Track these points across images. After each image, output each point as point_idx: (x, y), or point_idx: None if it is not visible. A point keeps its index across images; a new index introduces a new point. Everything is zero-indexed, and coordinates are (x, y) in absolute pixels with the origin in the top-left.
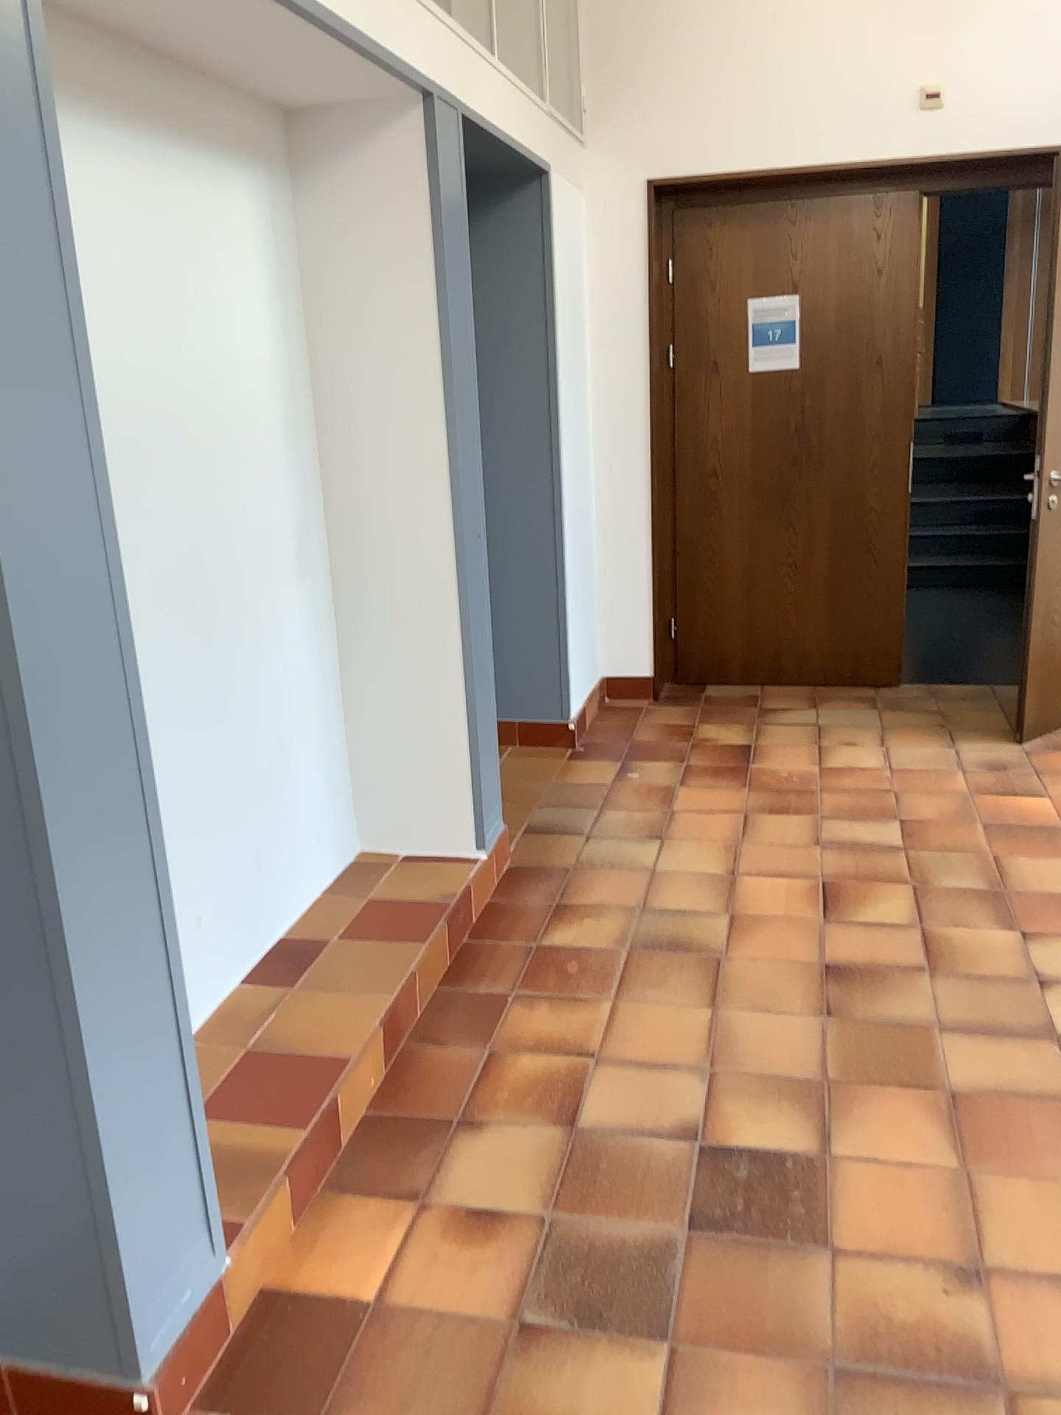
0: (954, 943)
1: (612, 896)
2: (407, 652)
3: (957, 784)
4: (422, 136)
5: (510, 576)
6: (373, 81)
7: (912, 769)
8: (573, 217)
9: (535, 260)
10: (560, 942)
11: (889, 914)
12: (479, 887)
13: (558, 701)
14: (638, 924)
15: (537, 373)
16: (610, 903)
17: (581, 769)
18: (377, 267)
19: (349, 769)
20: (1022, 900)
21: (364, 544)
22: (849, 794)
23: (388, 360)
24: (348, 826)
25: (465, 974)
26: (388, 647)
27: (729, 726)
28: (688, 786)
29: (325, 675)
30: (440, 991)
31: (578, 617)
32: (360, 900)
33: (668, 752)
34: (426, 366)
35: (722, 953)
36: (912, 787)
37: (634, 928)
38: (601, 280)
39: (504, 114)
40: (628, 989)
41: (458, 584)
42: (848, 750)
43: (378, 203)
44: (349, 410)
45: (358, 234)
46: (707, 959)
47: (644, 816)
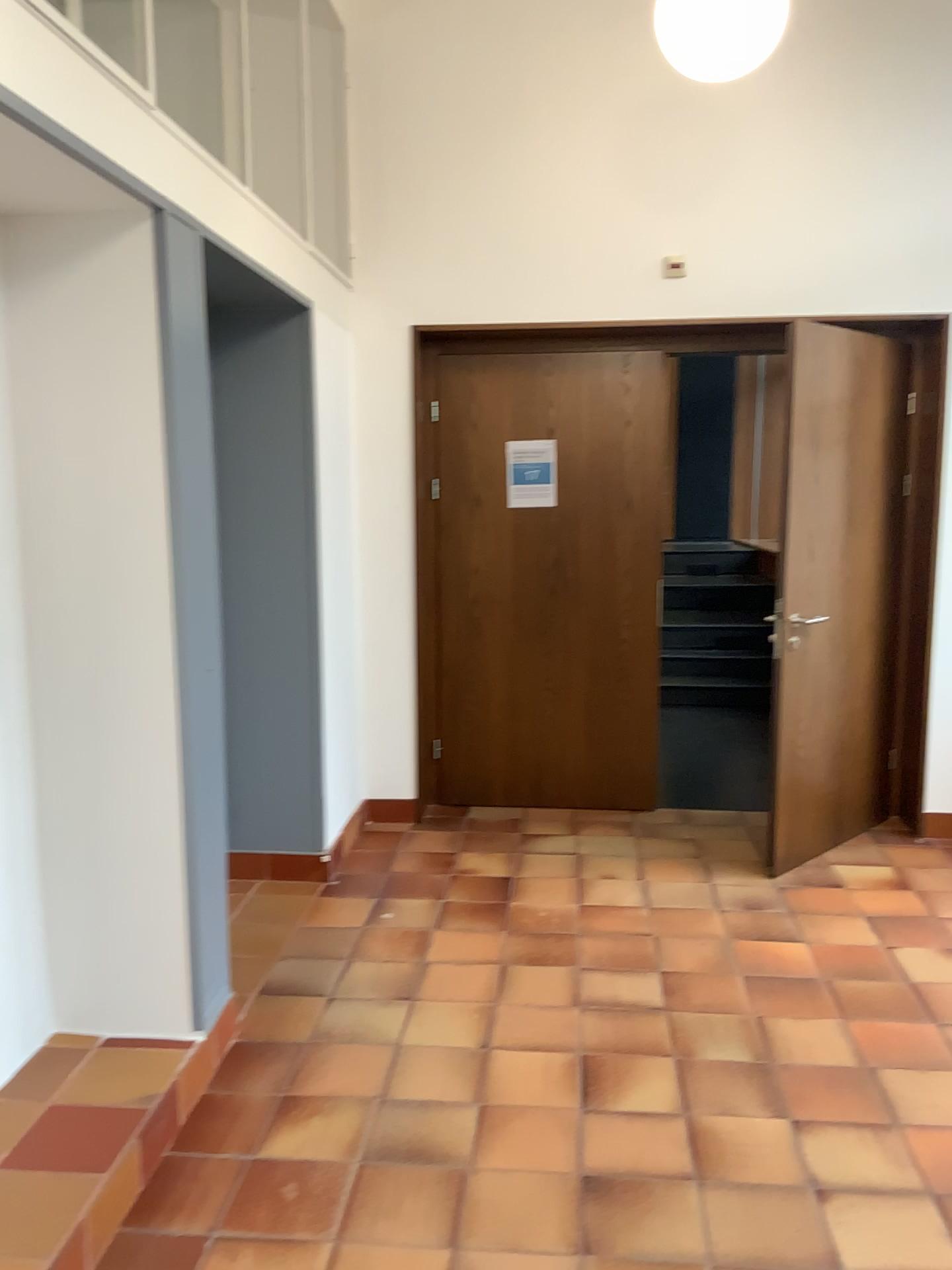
0: (722, 1139)
1: (348, 1081)
2: (120, 802)
3: (716, 926)
4: (154, 253)
5: (264, 703)
6: (98, 192)
7: (669, 908)
8: (337, 352)
9: (298, 390)
10: (281, 1150)
11: (652, 1099)
12: (195, 1075)
13: (312, 833)
14: (373, 1121)
15: (296, 500)
16: (344, 1090)
17: (332, 910)
18: (99, 385)
19: (48, 937)
20: (790, 1078)
21: (75, 681)
22: (608, 939)
23: (109, 482)
24: (42, 1005)
25: (159, 1205)
26: (99, 797)
27: (489, 857)
28: (442, 929)
29: (21, 831)
30: (124, 1234)
31: (335, 746)
32: (43, 1104)
33: (425, 888)
34: (152, 490)
35: (467, 1161)
36: (670, 929)
37: (369, 1128)
38: (367, 413)
39: (255, 243)
40: (353, 1222)
41: (182, 727)
42: (607, 885)
43: (102, 317)
44: (63, 535)
45: (79, 349)
46: (450, 1172)
47: (394, 968)
